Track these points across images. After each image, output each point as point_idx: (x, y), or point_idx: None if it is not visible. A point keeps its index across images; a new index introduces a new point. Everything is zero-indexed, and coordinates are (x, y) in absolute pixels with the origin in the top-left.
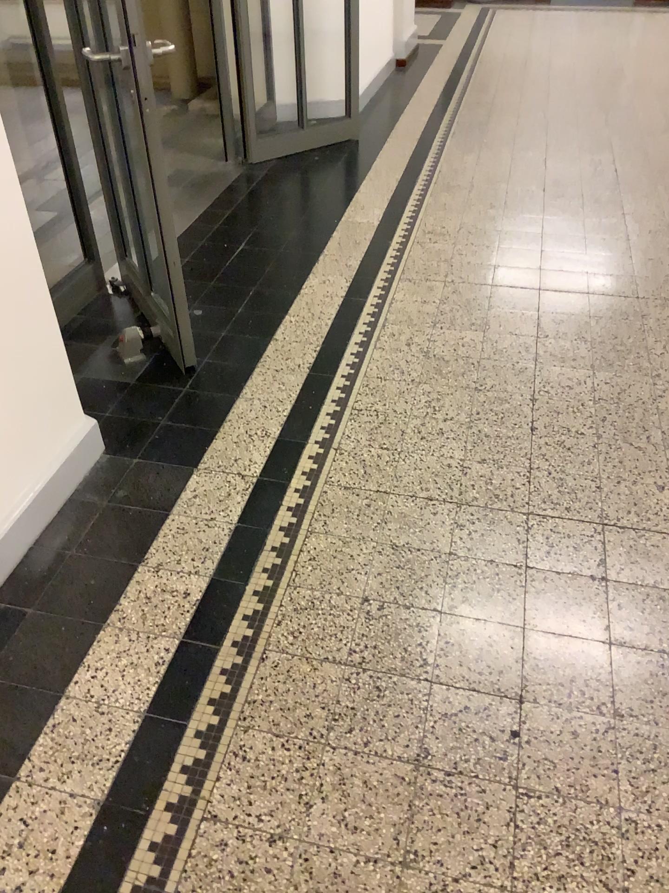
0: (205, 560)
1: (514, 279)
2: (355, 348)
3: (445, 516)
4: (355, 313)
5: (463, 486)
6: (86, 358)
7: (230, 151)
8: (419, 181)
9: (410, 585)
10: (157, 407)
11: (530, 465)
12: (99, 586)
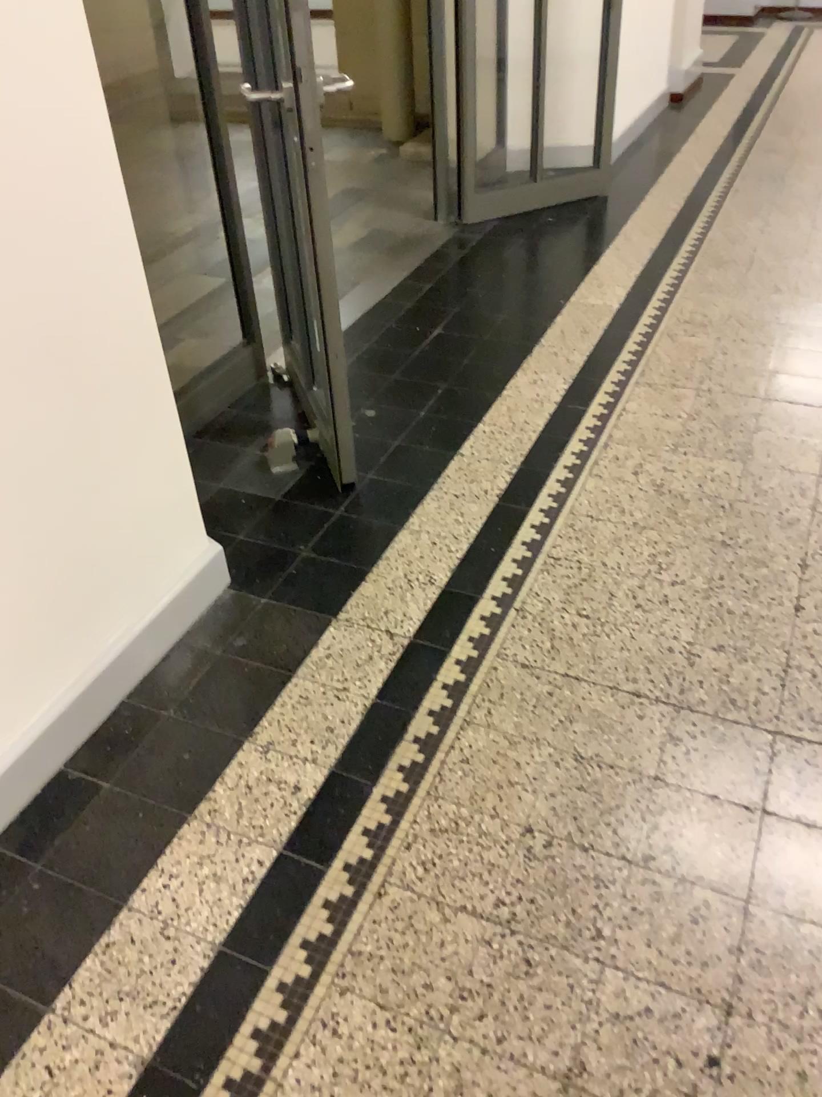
0: (326, 748)
1: (796, 396)
2: (564, 477)
3: (655, 727)
4: (570, 429)
5: (685, 686)
6: (225, 464)
7: (440, 209)
8: (682, 255)
9: (591, 821)
10: (299, 535)
11: (786, 665)
12: (190, 766)
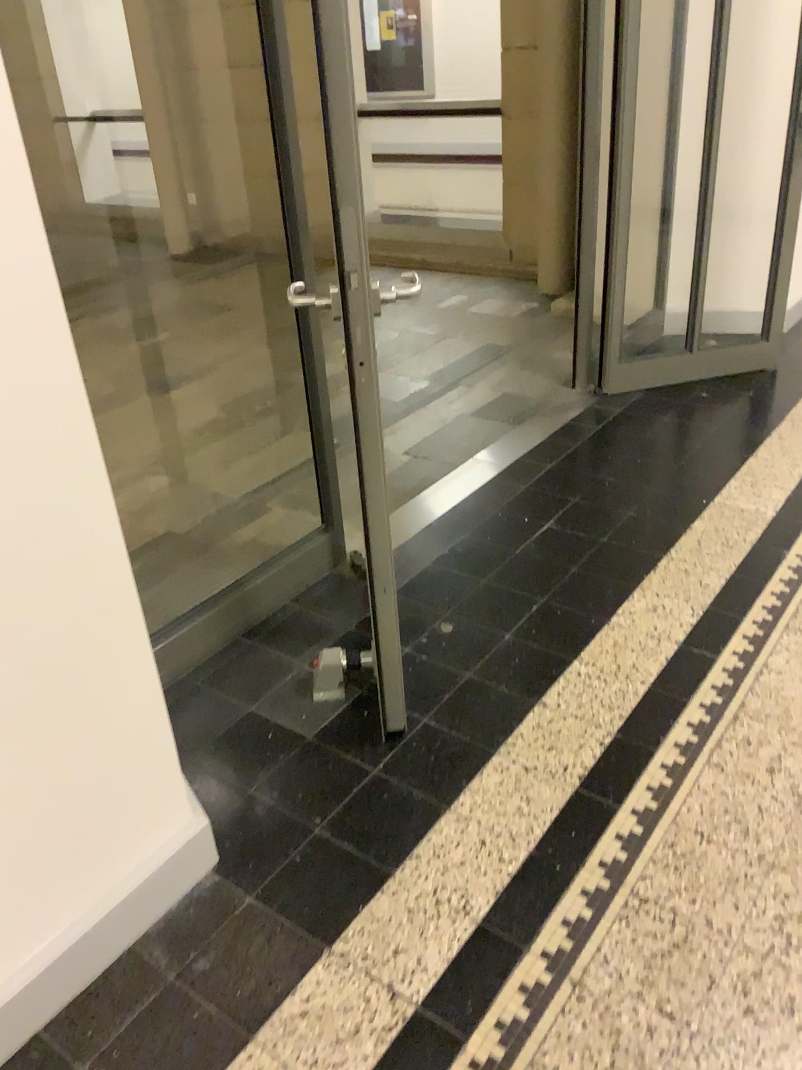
0: None
1: None
2: (669, 762)
3: None
4: (687, 687)
5: None
6: (263, 681)
7: (578, 376)
8: None
9: None
10: (318, 801)
11: None
12: None
